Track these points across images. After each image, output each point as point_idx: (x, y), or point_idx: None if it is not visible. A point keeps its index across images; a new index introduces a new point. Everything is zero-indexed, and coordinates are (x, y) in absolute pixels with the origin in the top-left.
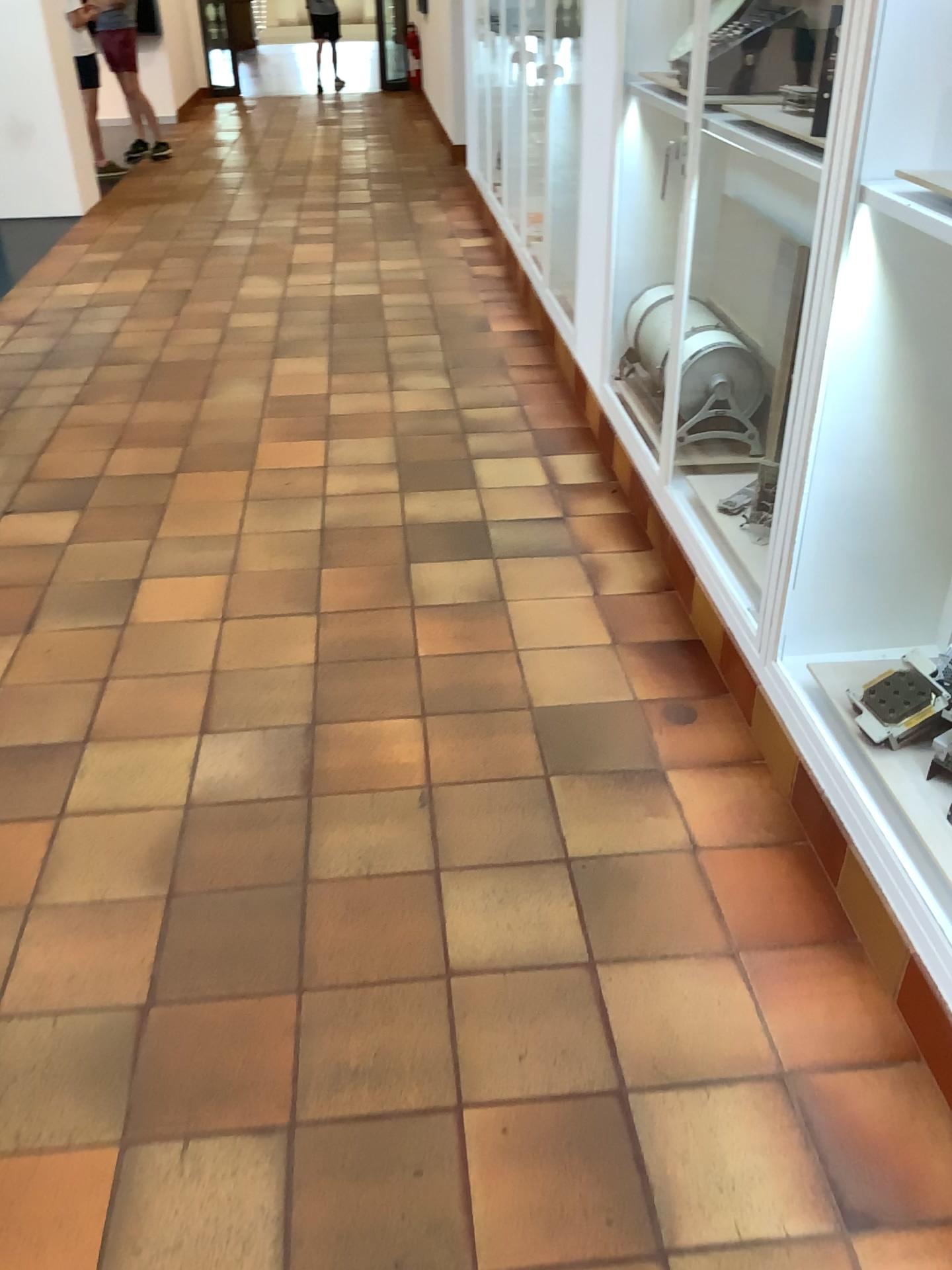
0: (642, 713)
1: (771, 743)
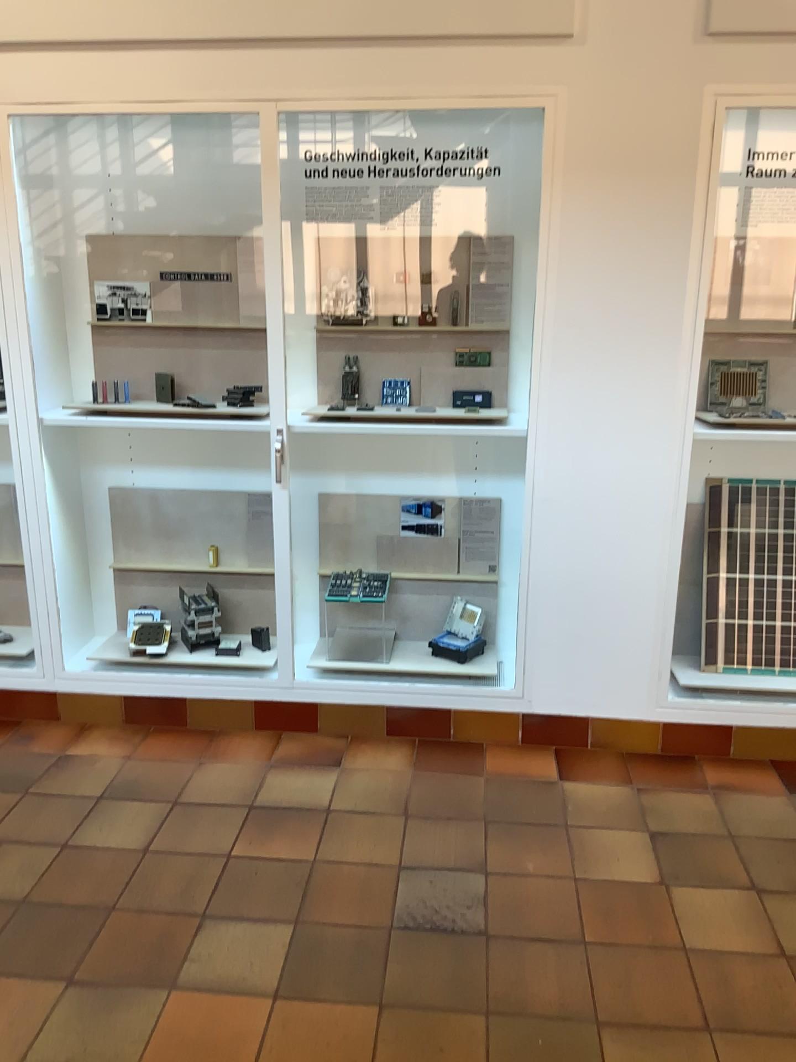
0: (8, 750)
1: (83, 714)
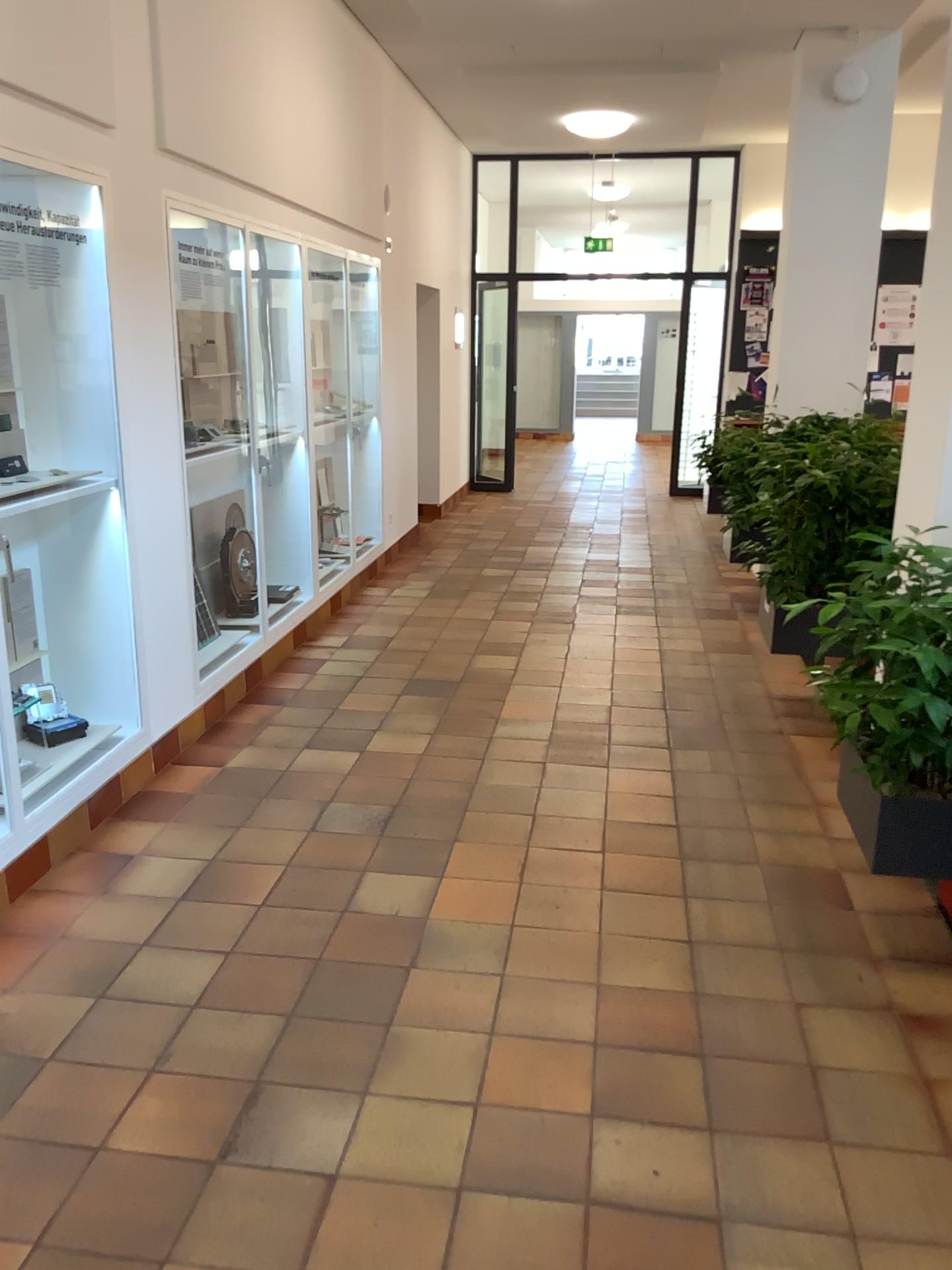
0: None
1: None
